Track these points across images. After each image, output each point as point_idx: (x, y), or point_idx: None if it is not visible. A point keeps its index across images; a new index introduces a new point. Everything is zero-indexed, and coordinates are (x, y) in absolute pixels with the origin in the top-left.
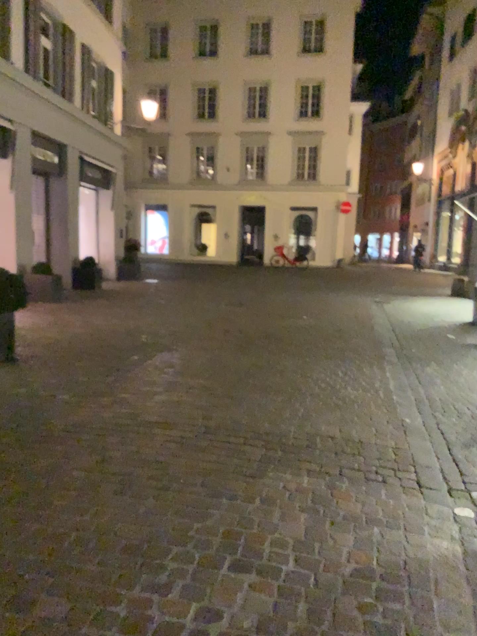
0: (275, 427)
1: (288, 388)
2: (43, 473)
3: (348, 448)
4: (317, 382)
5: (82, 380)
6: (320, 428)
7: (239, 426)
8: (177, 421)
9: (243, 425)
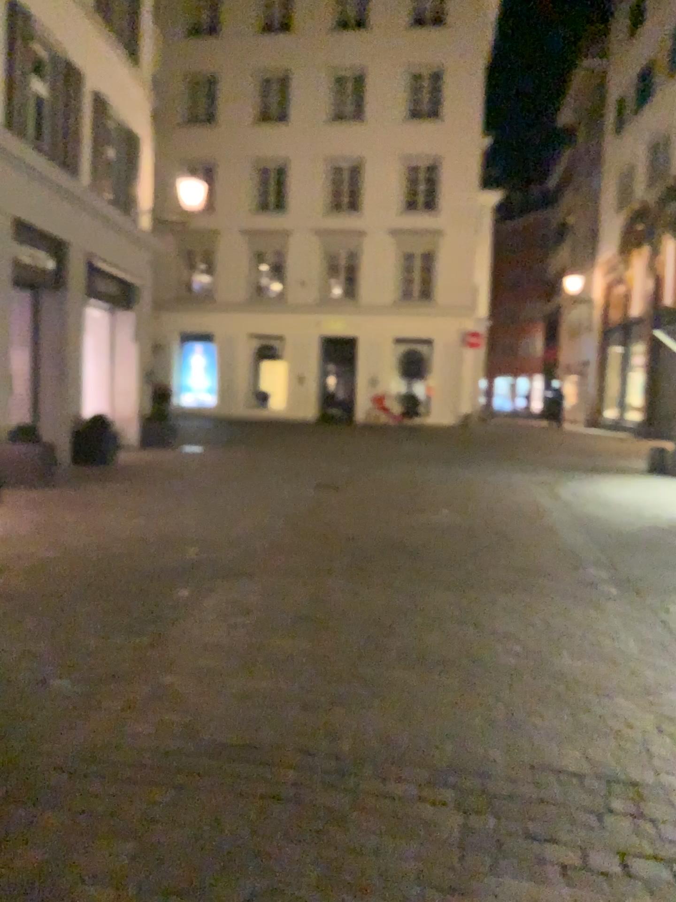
0: (471, 754)
1: (467, 660)
2: (30, 898)
3: (621, 803)
4: (510, 643)
5: (99, 646)
6: (553, 753)
7: (403, 753)
8: (286, 744)
9: (411, 750)
